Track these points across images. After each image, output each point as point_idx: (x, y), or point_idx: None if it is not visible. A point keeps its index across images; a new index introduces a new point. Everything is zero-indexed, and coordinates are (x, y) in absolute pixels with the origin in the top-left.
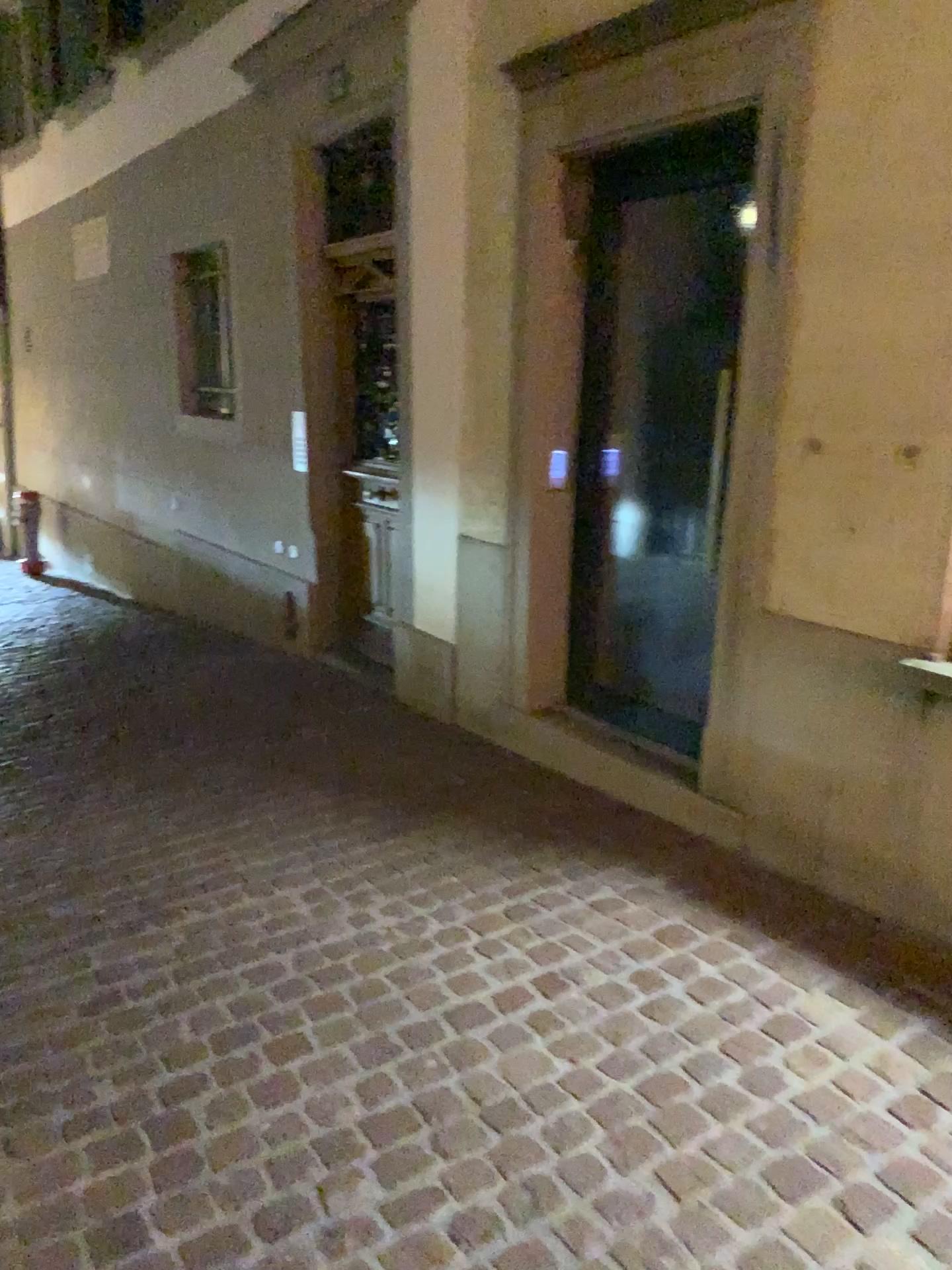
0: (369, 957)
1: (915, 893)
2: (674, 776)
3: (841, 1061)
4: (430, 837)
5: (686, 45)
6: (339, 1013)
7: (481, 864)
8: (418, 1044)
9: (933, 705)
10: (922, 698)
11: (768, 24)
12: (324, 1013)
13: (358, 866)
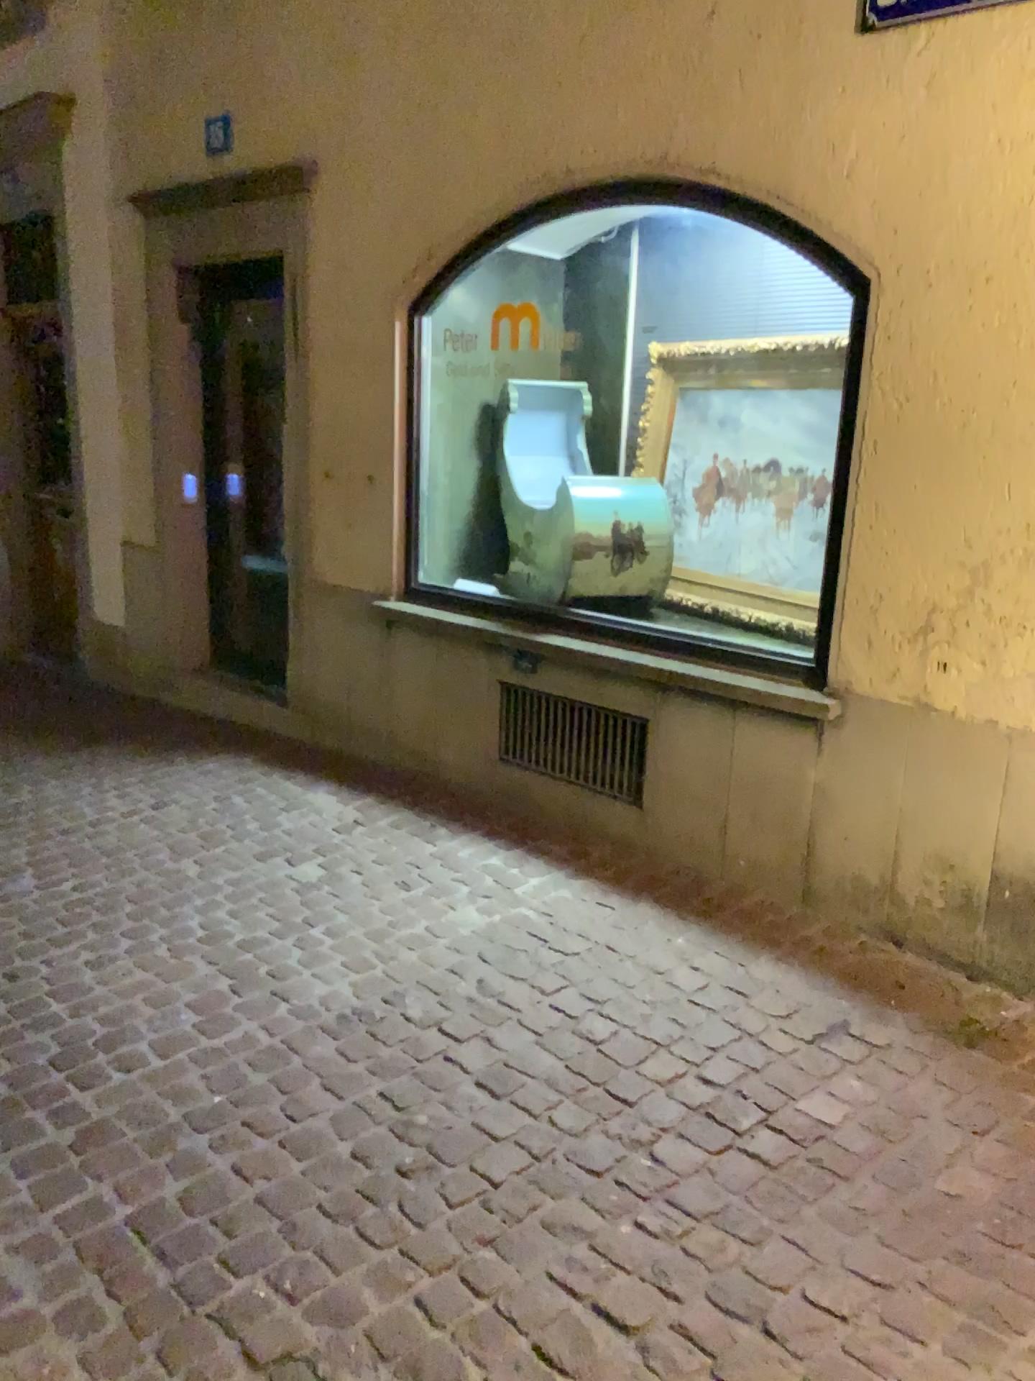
0: (40, 803)
1: (390, 741)
2: (273, 701)
3: (313, 813)
4: (94, 749)
5: (244, 207)
6: (17, 824)
7: (127, 758)
8: (66, 830)
9: (391, 626)
10: (386, 622)
11: (285, 205)
12: (6, 824)
13: (38, 766)
